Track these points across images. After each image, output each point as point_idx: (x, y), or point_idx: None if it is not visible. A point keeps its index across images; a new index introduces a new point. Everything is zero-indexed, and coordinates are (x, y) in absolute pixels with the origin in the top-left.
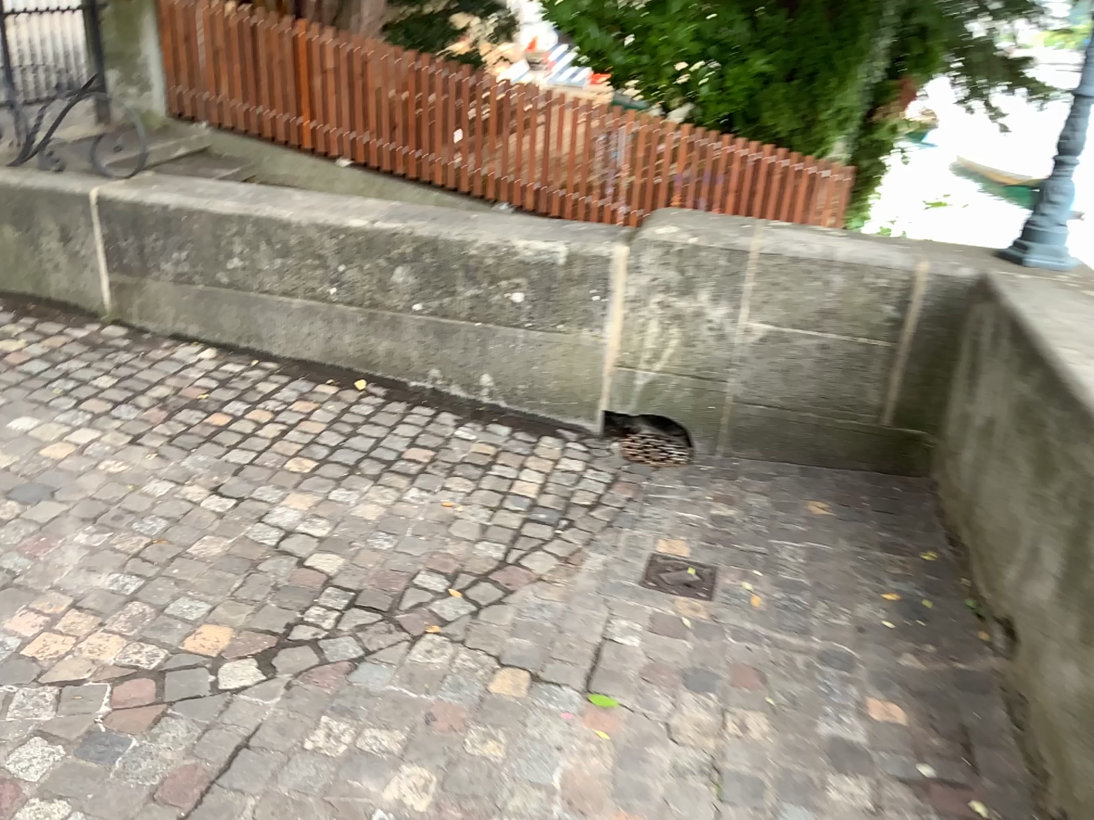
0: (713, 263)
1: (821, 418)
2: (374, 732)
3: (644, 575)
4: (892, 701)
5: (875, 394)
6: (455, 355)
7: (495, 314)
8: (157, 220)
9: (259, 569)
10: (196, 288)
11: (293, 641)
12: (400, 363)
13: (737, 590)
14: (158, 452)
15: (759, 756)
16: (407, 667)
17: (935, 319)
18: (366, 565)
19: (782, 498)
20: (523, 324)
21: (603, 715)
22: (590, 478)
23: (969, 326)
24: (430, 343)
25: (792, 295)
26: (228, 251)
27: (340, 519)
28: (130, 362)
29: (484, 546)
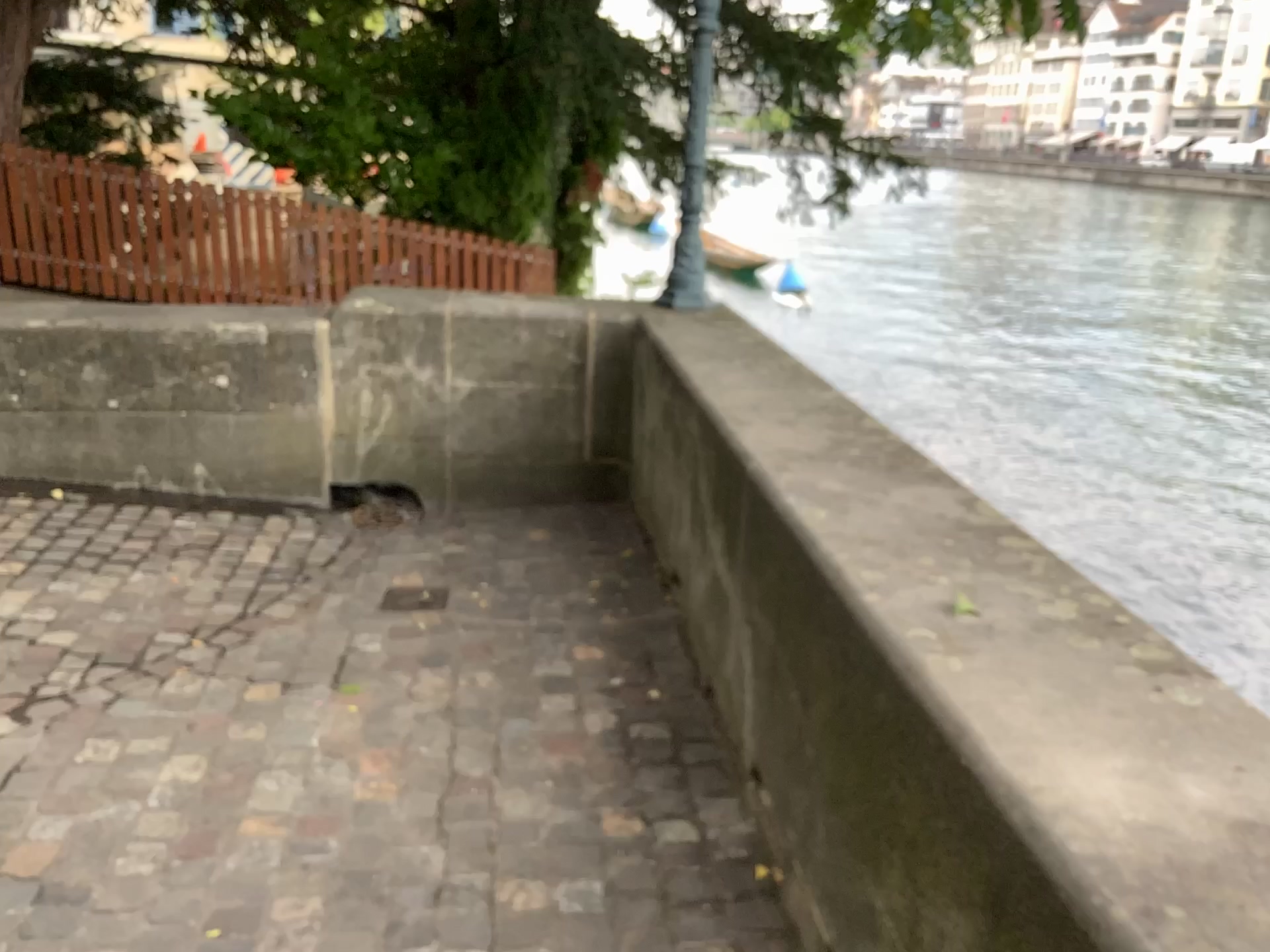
0: (410, 330)
1: (529, 460)
2: (146, 739)
3: (381, 602)
4: (593, 645)
5: (571, 432)
6: (164, 449)
7: (202, 403)
8: None
9: None
10: None
11: (47, 695)
12: (102, 465)
13: (465, 598)
14: None
15: (487, 695)
16: (168, 695)
17: (607, 360)
18: (106, 633)
19: (503, 533)
20: (233, 408)
21: (355, 694)
22: (322, 541)
23: (634, 362)
24: (135, 440)
25: (485, 352)
26: None
27: (69, 604)
28: None
29: (225, 604)
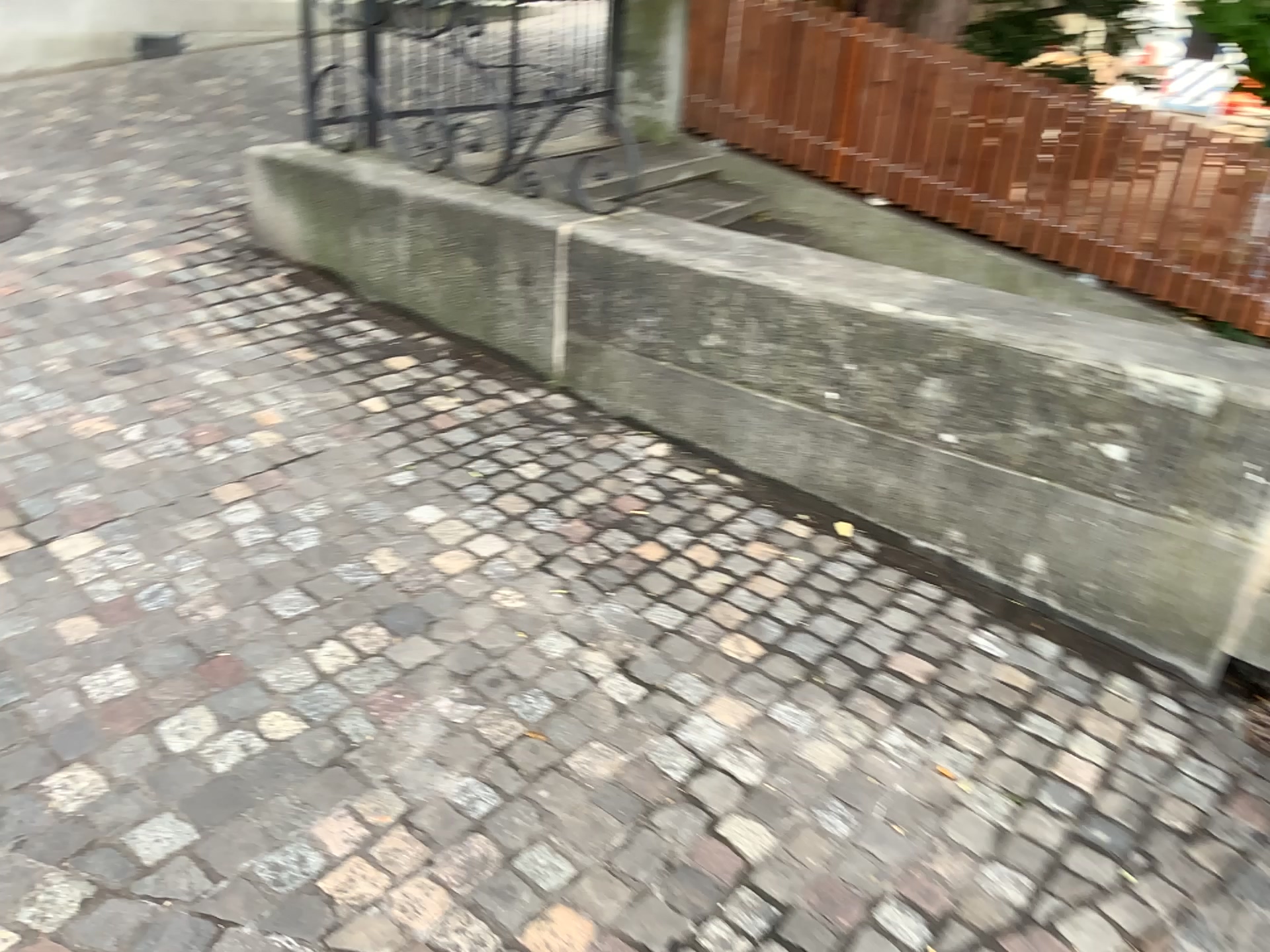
0: None
1: None
2: None
3: None
4: None
5: None
6: (990, 518)
7: (1067, 474)
8: (624, 270)
9: (650, 825)
10: (656, 362)
11: None
12: (904, 511)
13: None
14: (562, 590)
15: None
16: None
17: None
18: (805, 859)
19: None
20: (1111, 497)
21: None
22: (1187, 777)
23: None
24: (955, 495)
25: None
26: (703, 321)
27: (780, 760)
28: (559, 445)
29: (996, 874)
